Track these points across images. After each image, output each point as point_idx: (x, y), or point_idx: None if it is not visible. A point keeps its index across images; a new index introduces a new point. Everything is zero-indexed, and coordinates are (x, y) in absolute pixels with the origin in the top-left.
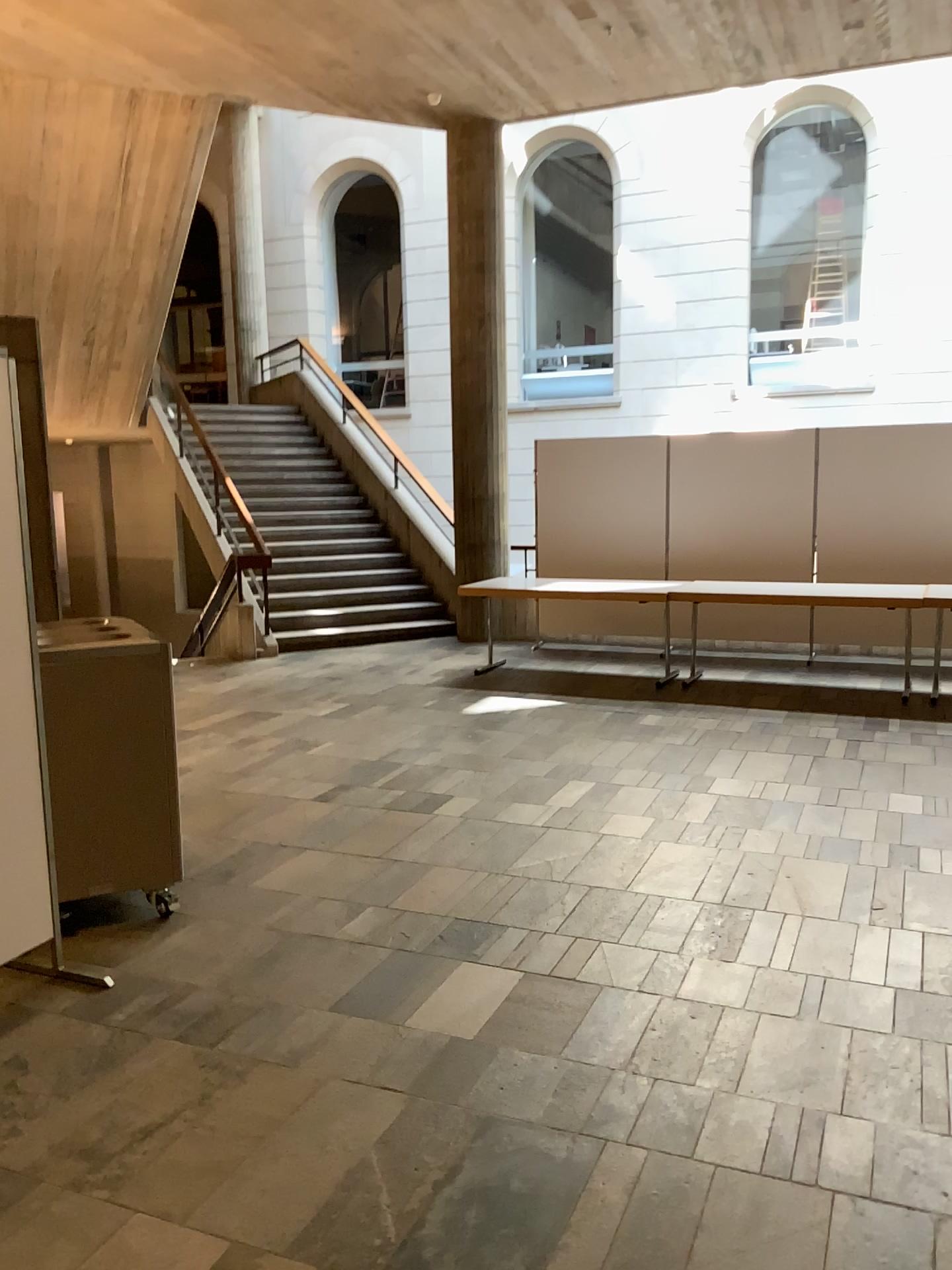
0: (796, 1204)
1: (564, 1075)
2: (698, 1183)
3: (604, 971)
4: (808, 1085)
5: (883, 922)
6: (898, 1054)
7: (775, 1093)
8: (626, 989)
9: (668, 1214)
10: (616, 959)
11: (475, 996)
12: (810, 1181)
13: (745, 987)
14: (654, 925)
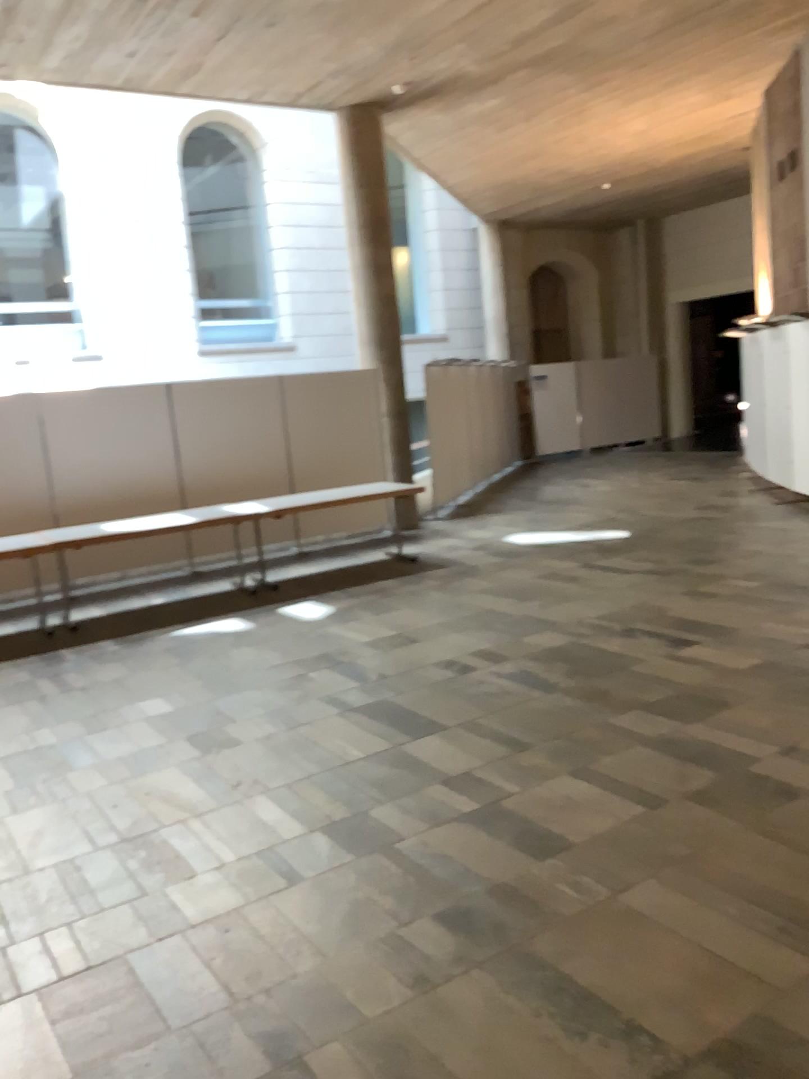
0: (458, 997)
1: (196, 1042)
2: (395, 1033)
3: (104, 944)
4: (362, 921)
5: (255, 792)
6: (380, 867)
7: (353, 941)
8: (146, 945)
9: (406, 1069)
10: (102, 928)
11: (11, 1044)
12: (448, 976)
13: (234, 886)
14: (94, 884)
